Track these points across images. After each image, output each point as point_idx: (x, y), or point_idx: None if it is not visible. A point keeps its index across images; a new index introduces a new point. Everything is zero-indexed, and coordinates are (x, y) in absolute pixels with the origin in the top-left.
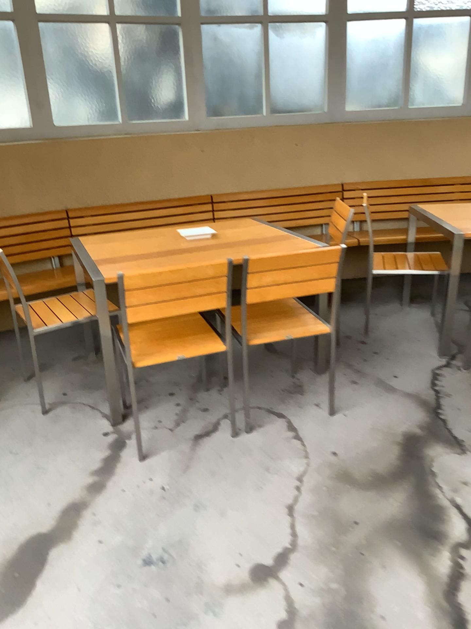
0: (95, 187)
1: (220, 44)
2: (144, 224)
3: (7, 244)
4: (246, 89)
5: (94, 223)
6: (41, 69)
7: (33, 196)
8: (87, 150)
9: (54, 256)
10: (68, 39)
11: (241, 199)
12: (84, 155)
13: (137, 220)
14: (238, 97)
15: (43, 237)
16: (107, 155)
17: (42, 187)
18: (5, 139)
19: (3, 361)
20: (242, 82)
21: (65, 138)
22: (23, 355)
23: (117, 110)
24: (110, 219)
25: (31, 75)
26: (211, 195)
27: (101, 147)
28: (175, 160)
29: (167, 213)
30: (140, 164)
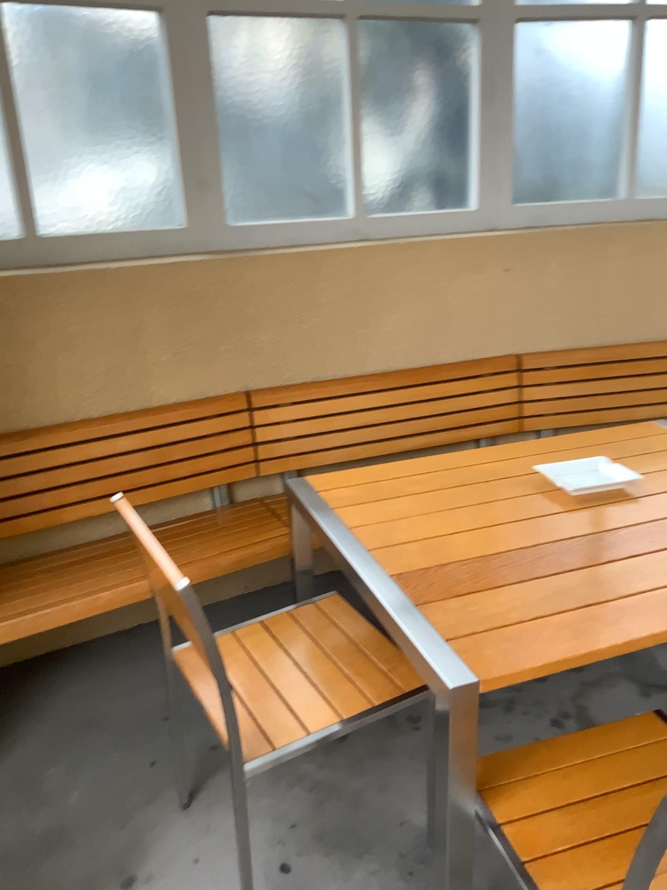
0: (300, 347)
1: (543, 63)
2: (390, 418)
3: (130, 472)
4: (586, 149)
5: (297, 420)
6: (205, 113)
7: (183, 370)
8: (289, 274)
9: (220, 490)
10: (259, 53)
11: (575, 364)
12: (283, 285)
13: (376, 409)
14: (570, 166)
15: (201, 453)
16: (325, 284)
17: (202, 352)
18: (133, 257)
19: (123, 732)
20: (579, 137)
21: (247, 251)
22: (162, 715)
23: (343, 194)
24: (327, 409)
25: (187, 125)
26: (517, 359)
27: (315, 268)
28: (452, 290)
29: (433, 394)
30: (387, 300)
